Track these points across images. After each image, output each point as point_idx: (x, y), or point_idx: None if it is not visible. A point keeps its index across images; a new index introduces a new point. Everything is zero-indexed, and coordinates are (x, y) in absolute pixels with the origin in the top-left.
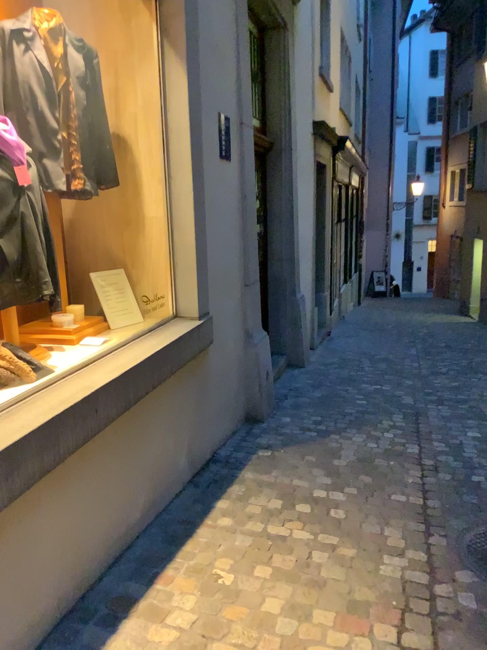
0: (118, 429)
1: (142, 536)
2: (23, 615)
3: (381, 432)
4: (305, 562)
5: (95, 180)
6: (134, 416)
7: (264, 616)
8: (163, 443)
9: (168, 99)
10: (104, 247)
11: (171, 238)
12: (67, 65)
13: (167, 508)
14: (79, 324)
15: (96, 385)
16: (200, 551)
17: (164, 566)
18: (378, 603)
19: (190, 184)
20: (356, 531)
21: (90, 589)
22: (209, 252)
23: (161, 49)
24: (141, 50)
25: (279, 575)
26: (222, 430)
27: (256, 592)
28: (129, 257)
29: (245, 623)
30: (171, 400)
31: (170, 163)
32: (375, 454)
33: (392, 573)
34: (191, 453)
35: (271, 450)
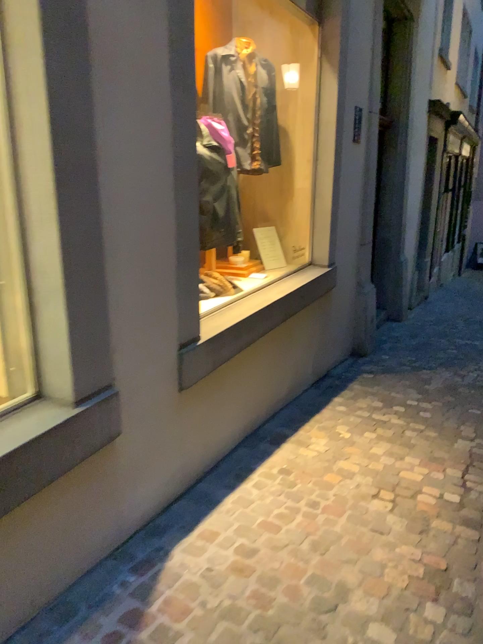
0: (280, 331)
1: (286, 409)
2: (232, 425)
3: (466, 371)
4: (400, 434)
5: (266, 161)
6: (288, 325)
7: (372, 455)
8: (301, 351)
9: (320, 100)
10: (261, 209)
11: (314, 205)
12: (255, 79)
13: (300, 397)
14: (247, 263)
15: (272, 299)
16: (327, 420)
17: (304, 424)
18: (450, 459)
19: (331, 164)
20: (439, 424)
21: (260, 428)
22: (339, 216)
23: (318, 63)
24: (302, 62)
25: (381, 438)
26: (336, 354)
27: (366, 443)
28: (279, 217)
29: (360, 455)
30: (309, 321)
31: (318, 148)
32: (459, 385)
33: (463, 447)
34: (316, 365)
35: (375, 373)
